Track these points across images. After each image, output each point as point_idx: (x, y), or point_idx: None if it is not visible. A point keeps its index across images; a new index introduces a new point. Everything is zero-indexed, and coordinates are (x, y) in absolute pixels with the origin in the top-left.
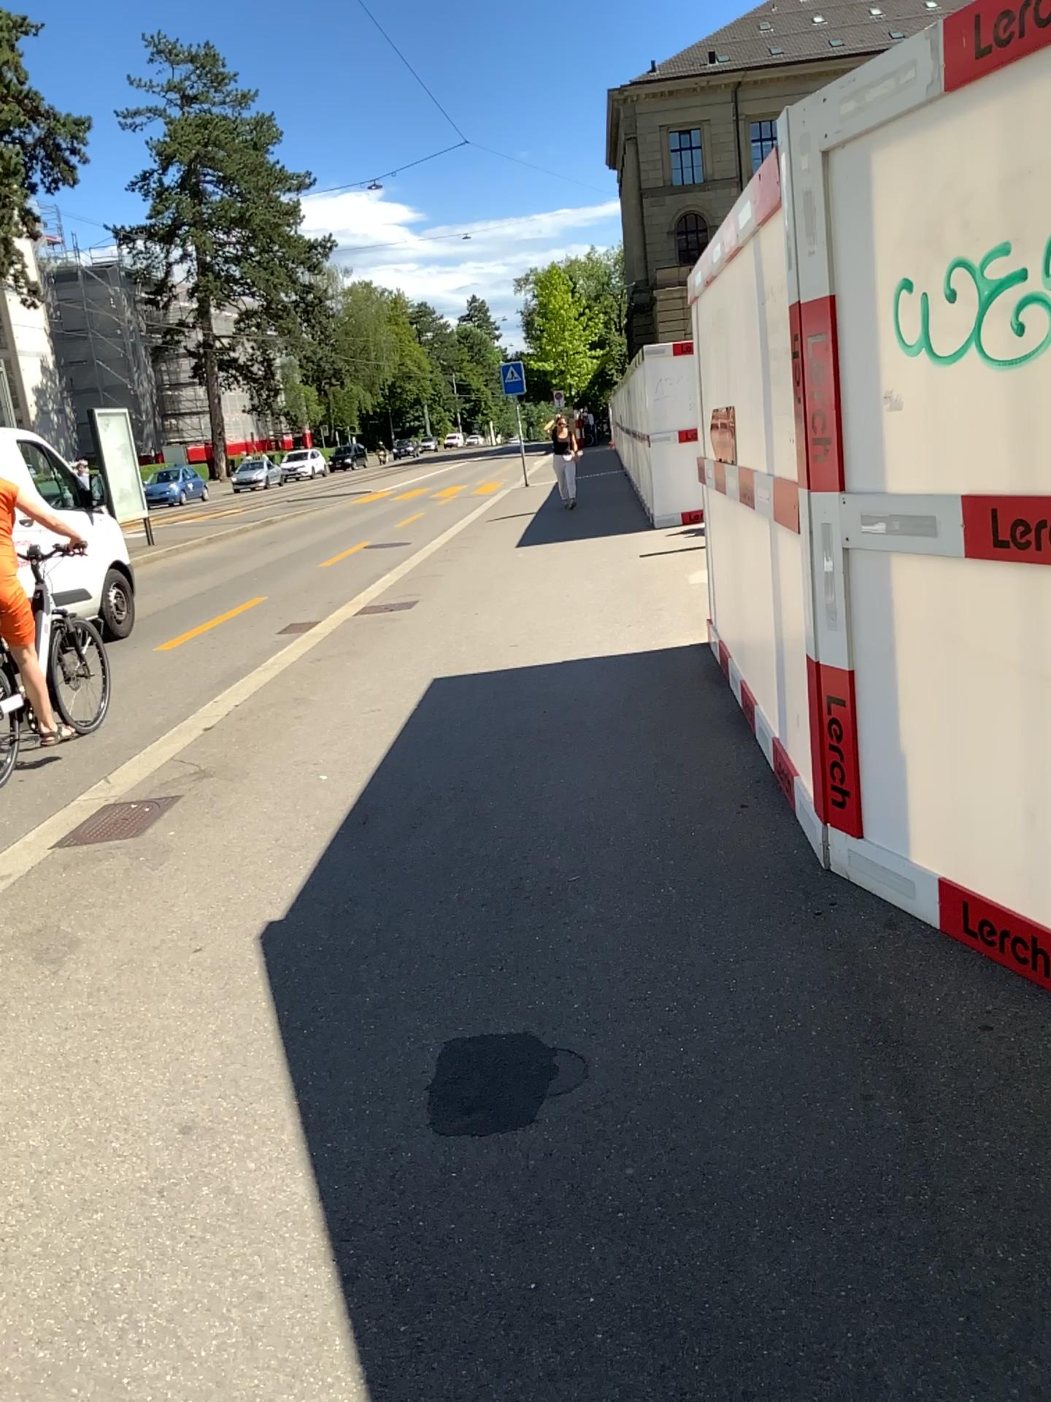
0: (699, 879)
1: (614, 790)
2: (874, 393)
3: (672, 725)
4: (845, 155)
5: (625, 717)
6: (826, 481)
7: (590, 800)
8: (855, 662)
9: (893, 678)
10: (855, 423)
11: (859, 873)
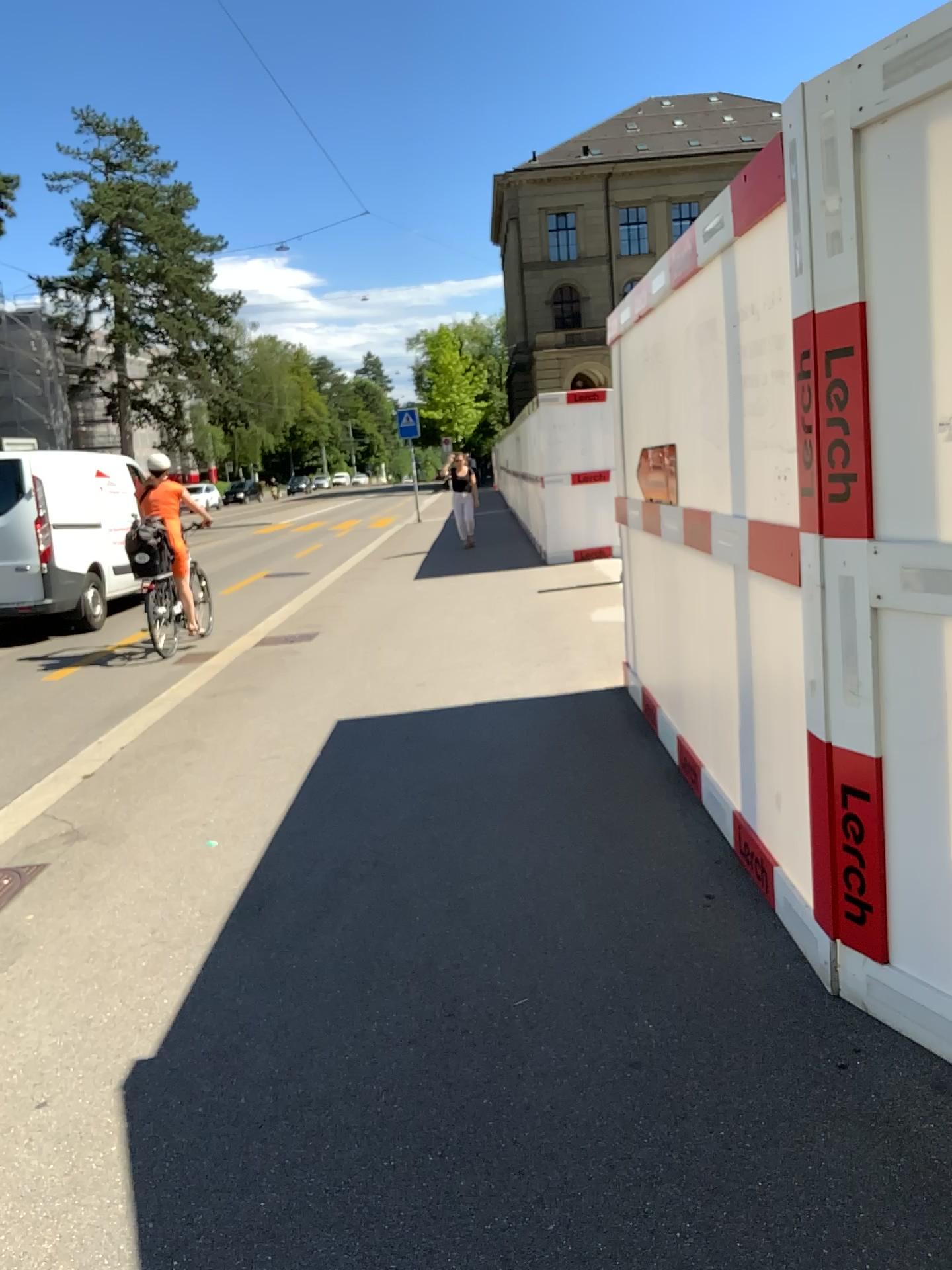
0: (672, 1002)
1: (549, 869)
2: (921, 418)
3: (603, 784)
4: (886, 128)
5: (549, 773)
6: (843, 527)
7: (523, 883)
8: (875, 747)
9: (939, 772)
10: (890, 456)
11: (877, 1005)
